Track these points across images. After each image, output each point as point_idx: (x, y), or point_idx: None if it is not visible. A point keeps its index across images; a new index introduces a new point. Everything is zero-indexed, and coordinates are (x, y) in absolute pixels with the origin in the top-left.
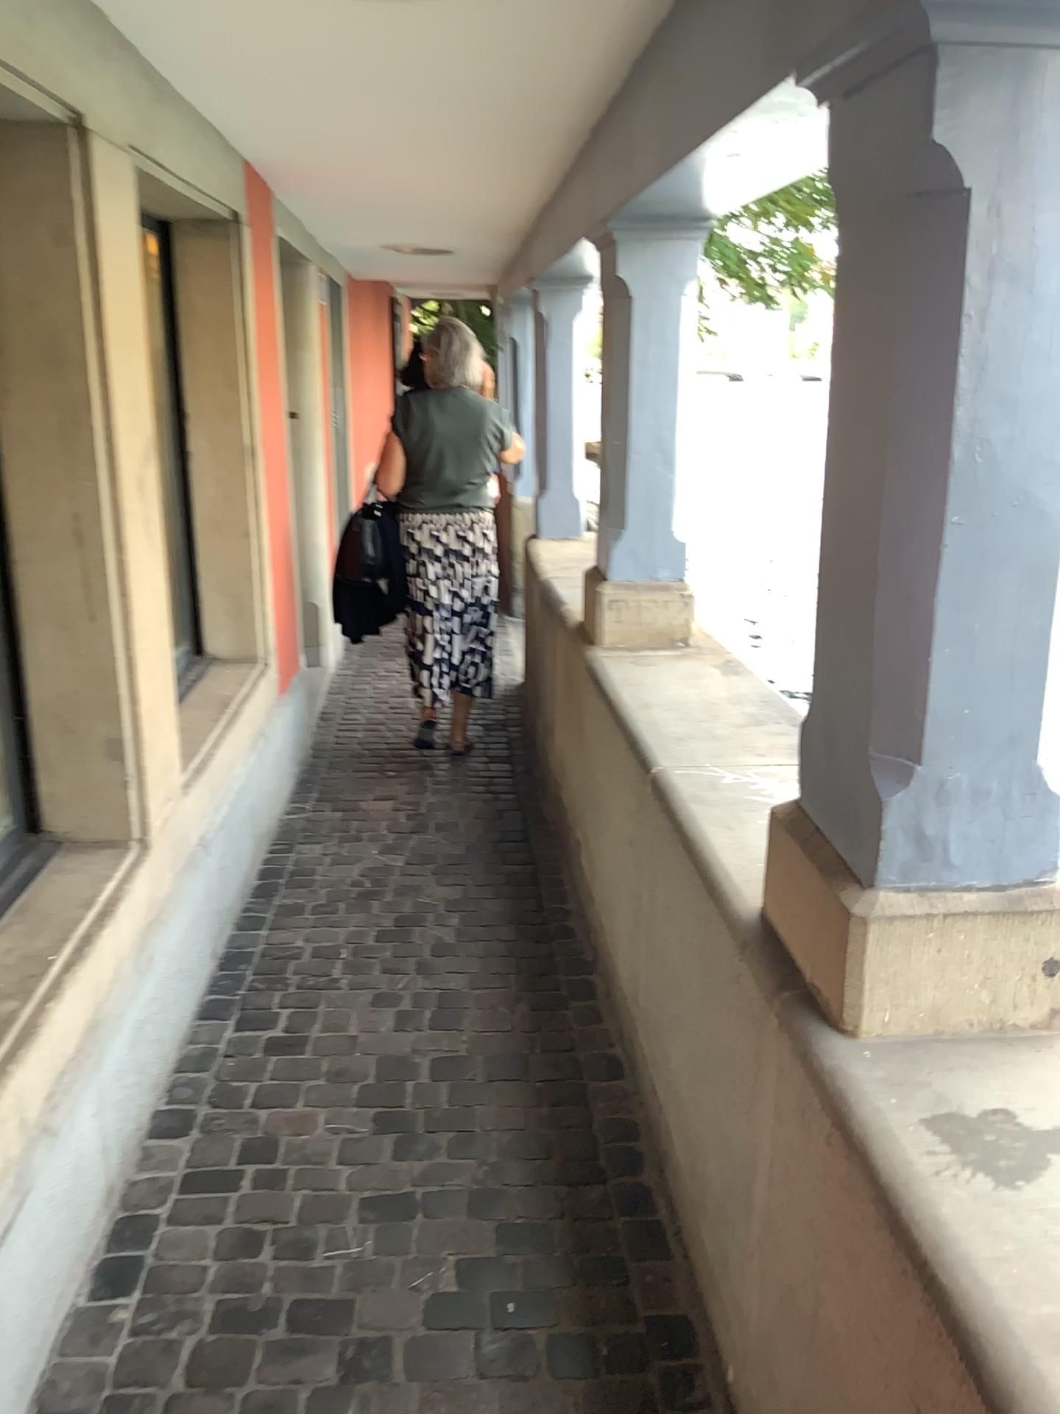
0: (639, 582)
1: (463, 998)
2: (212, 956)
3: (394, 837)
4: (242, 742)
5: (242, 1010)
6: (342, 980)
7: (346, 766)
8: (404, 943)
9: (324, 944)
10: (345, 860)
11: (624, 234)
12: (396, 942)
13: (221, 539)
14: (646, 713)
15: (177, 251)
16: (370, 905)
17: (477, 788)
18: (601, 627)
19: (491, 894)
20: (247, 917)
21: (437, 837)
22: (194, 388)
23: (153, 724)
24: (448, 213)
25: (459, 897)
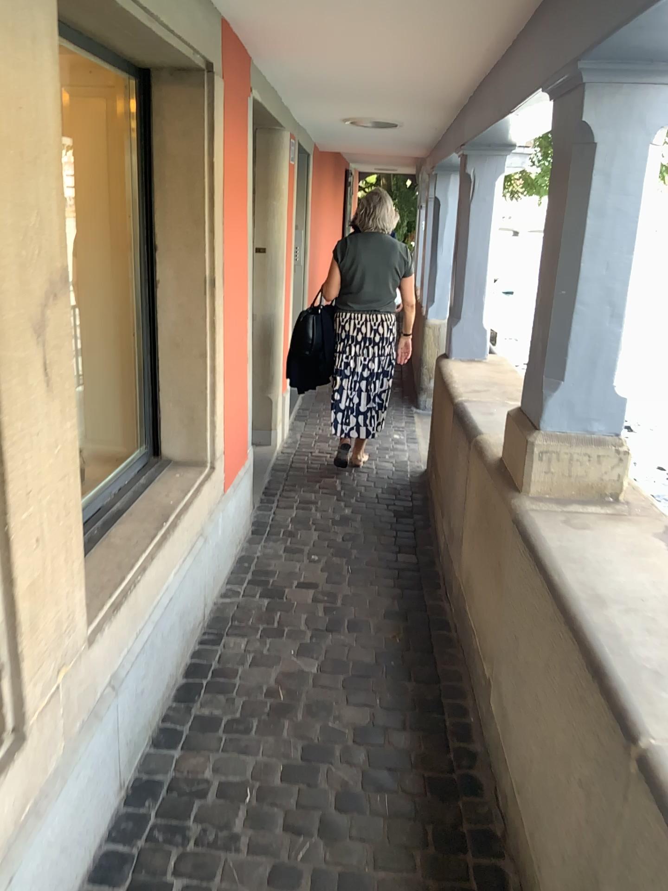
0: (574, 440)
1: (367, 885)
2: (118, 792)
3: (312, 636)
4: (180, 548)
5: (134, 877)
6: (242, 840)
7: (280, 547)
8: (311, 787)
9: (232, 782)
10: (266, 660)
11: (598, 77)
12: (303, 785)
13: (182, 358)
14: (602, 620)
15: (154, 96)
16: (282, 729)
17: (388, 584)
18: (531, 481)
19: (399, 722)
20: (165, 732)
21: (351, 640)
22: (164, 223)
23: (40, 600)
24: (401, 83)
25: (368, 725)
